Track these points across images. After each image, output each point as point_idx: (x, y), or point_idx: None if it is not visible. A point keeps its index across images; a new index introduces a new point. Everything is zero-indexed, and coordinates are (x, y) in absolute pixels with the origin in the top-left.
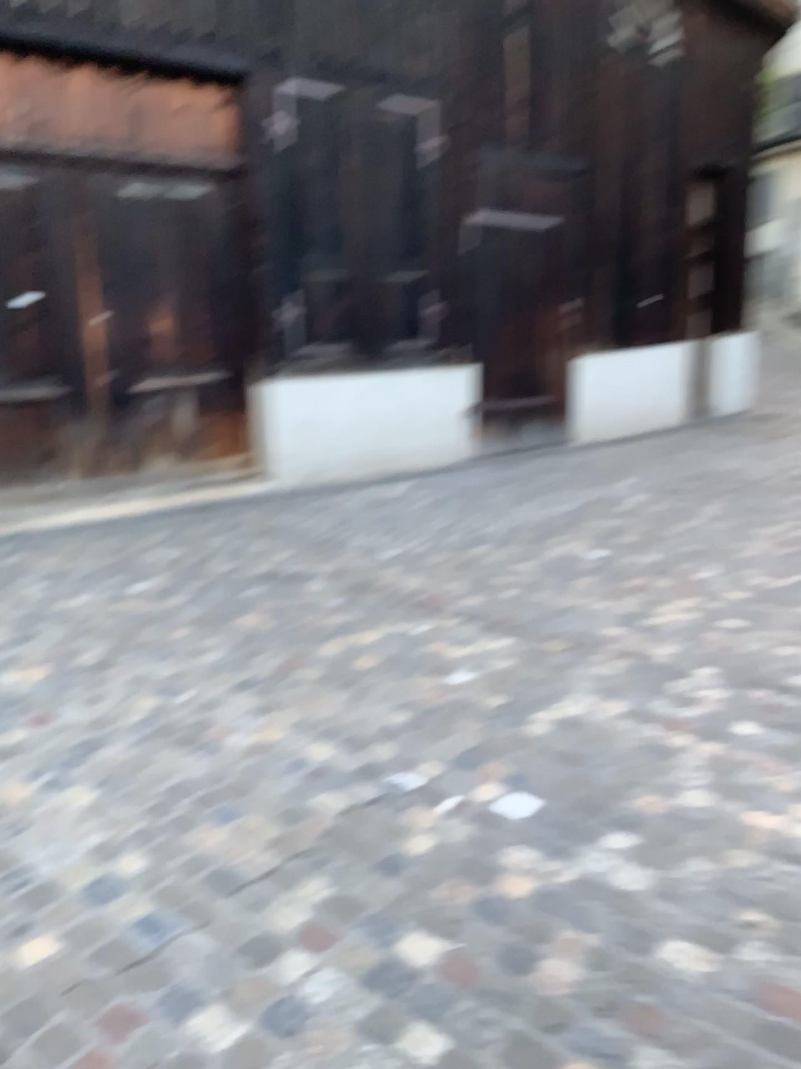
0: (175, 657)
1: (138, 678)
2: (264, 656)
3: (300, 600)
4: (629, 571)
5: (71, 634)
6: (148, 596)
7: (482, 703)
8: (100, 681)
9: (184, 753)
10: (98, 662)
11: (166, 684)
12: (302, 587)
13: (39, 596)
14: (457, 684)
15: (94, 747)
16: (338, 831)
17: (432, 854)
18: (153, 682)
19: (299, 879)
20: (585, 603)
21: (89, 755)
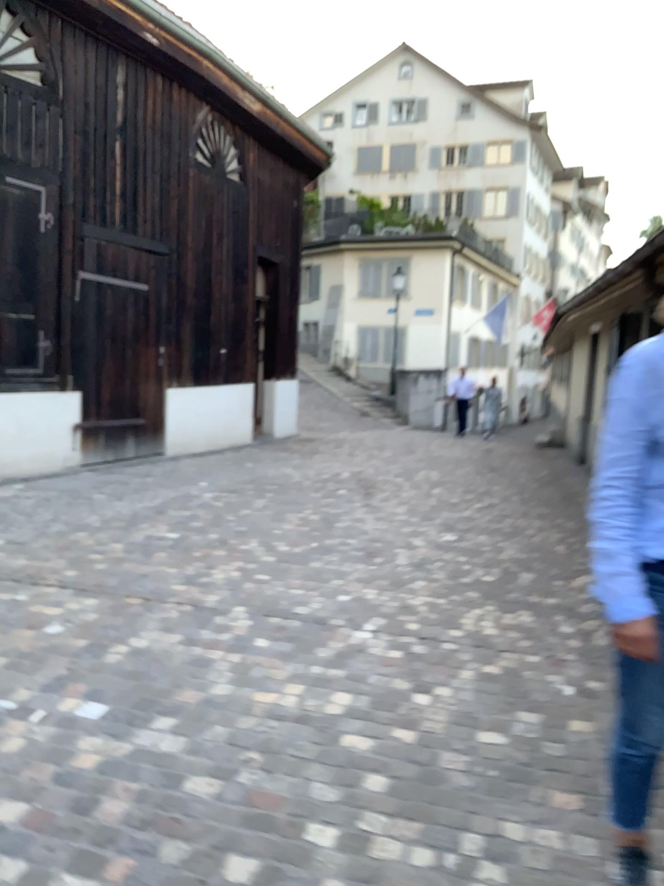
0: None
1: None
2: None
3: None
4: (194, 545)
5: None
6: None
7: (70, 642)
8: None
9: None
10: None
11: None
12: None
13: None
14: (50, 632)
15: None
16: None
17: (21, 749)
18: None
19: None
20: (157, 569)
21: None
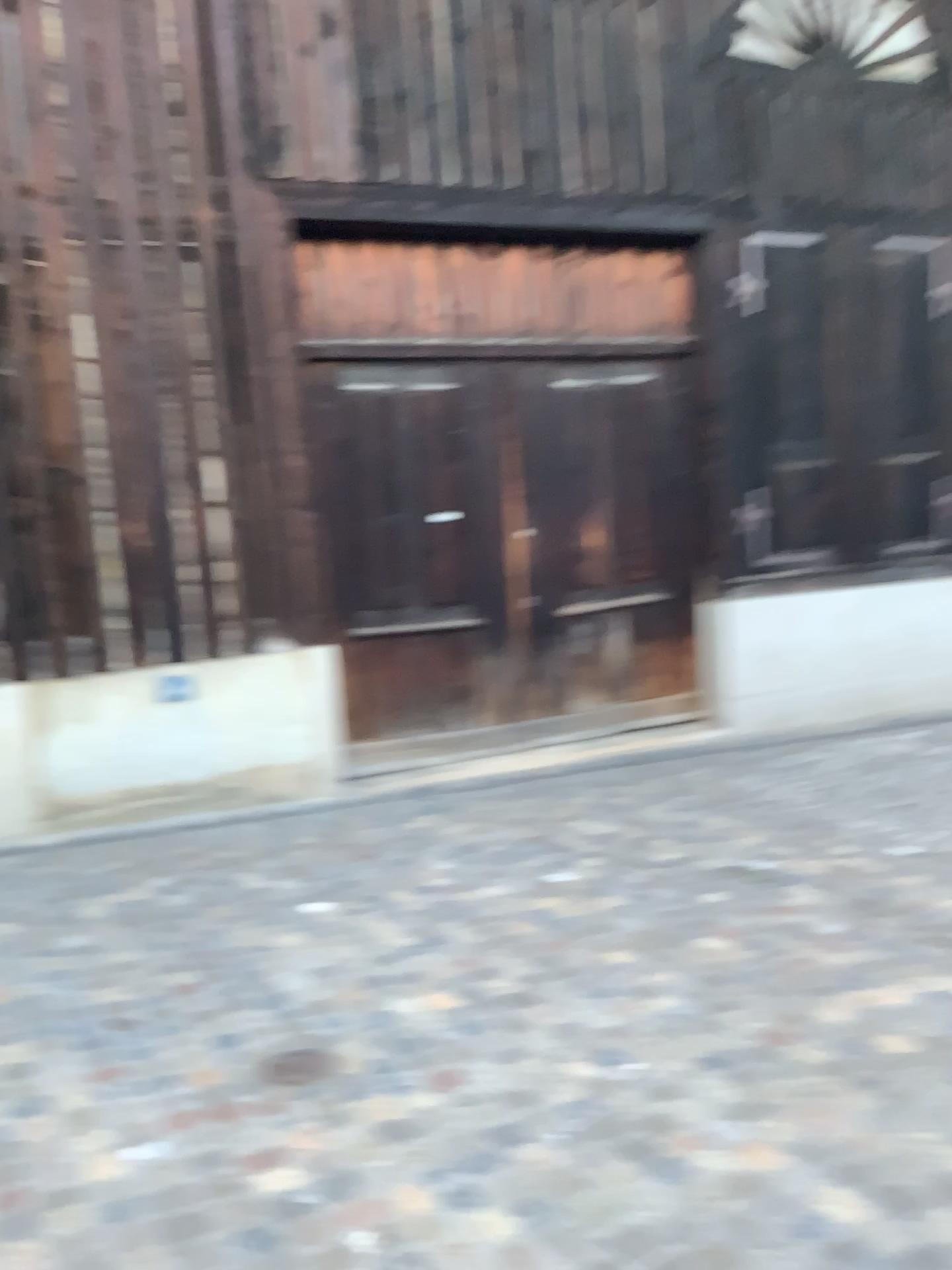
0: (618, 1003)
1: (570, 1032)
2: (743, 1017)
3: (786, 921)
4: None
5: (483, 946)
6: (579, 896)
7: None
8: (521, 1031)
9: (639, 1181)
10: (517, 997)
11: (607, 1048)
12: (787, 899)
13: (447, 882)
14: None
15: (513, 1148)
16: None
17: None
18: (590, 1042)
19: None
20: None
21: (506, 1162)
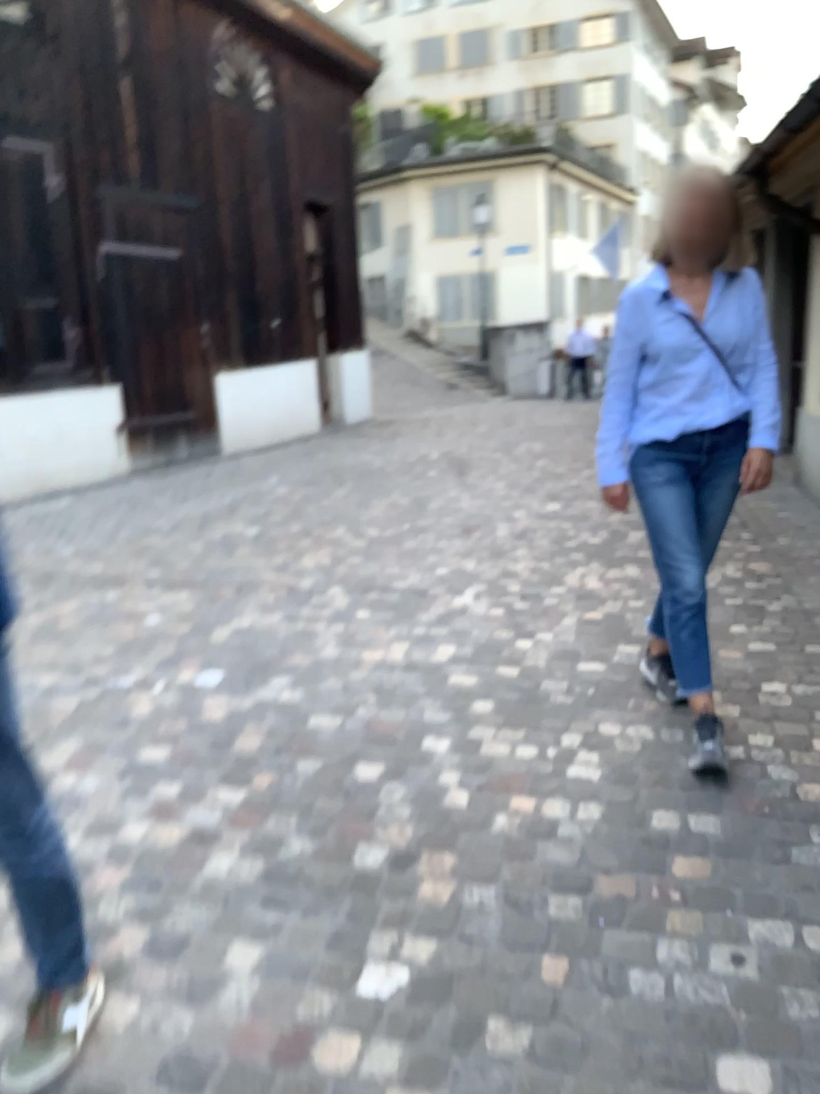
0: None
1: None
2: None
3: None
4: (278, 536)
5: None
6: None
7: (174, 628)
8: None
9: None
10: None
11: None
12: None
13: None
14: (151, 622)
15: None
16: (82, 711)
17: (155, 709)
18: None
19: (59, 740)
20: (245, 560)
21: None
